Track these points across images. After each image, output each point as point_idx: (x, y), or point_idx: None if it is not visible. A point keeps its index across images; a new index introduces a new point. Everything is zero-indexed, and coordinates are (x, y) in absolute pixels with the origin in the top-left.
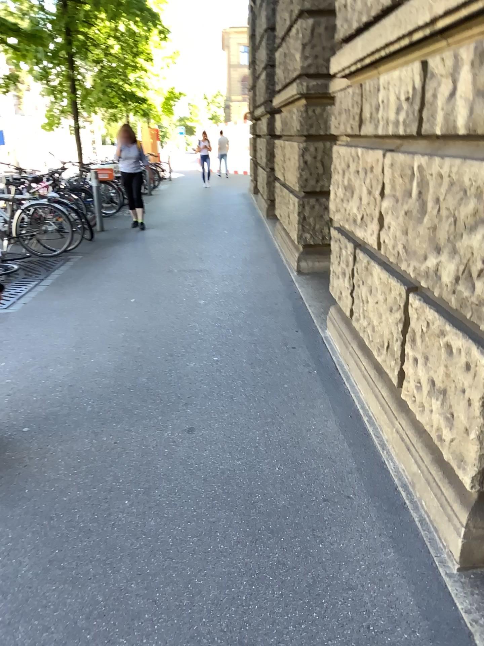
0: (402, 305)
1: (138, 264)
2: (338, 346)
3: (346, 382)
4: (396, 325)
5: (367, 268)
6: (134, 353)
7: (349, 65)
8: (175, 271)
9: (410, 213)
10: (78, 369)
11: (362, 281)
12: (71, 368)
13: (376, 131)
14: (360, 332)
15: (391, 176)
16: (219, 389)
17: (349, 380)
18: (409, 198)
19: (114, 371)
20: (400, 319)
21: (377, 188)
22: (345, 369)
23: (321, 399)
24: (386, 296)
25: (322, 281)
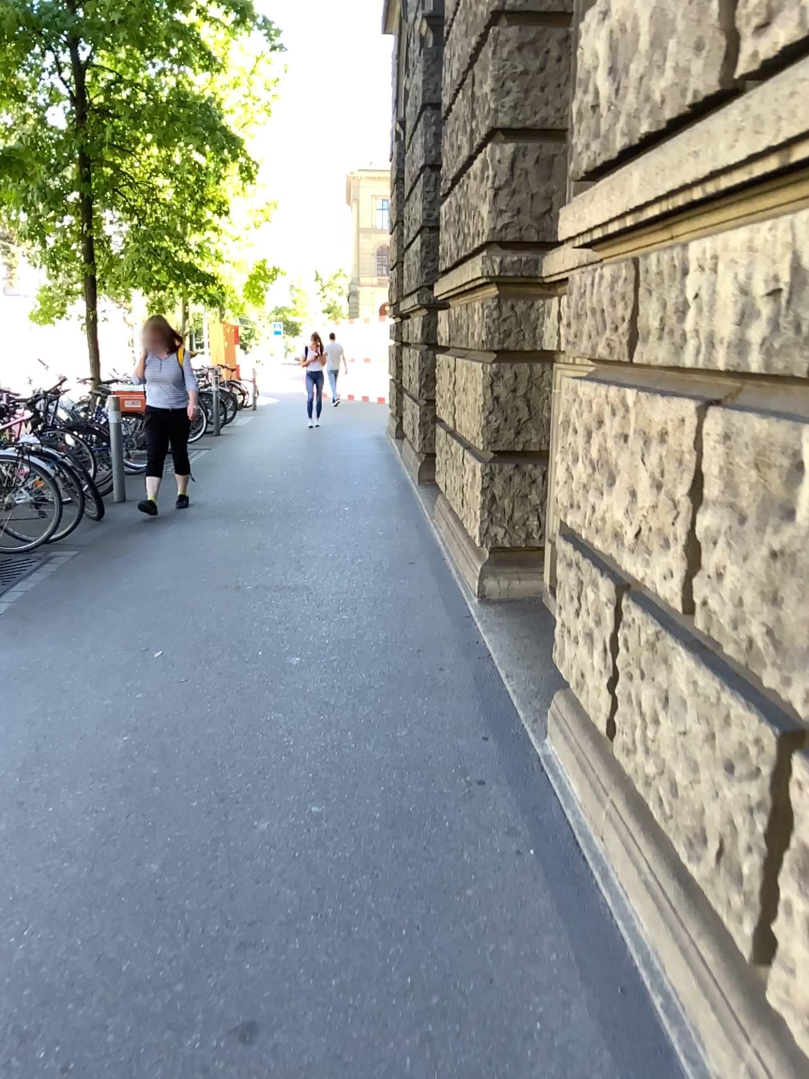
0: (767, 772)
1: (179, 572)
2: (574, 785)
3: (601, 881)
4: (747, 811)
5: (655, 648)
6: (145, 787)
7: (608, 223)
8: (246, 591)
9: (792, 559)
10: (17, 829)
11: (640, 670)
12: (5, 825)
13: (682, 359)
14: (632, 776)
15: (728, 463)
16: (321, 897)
17: (606, 875)
18: (789, 523)
19: (95, 837)
20: (763, 806)
21: (685, 482)
22: (595, 846)
23: (549, 931)
24: (713, 730)
25: (526, 618)
